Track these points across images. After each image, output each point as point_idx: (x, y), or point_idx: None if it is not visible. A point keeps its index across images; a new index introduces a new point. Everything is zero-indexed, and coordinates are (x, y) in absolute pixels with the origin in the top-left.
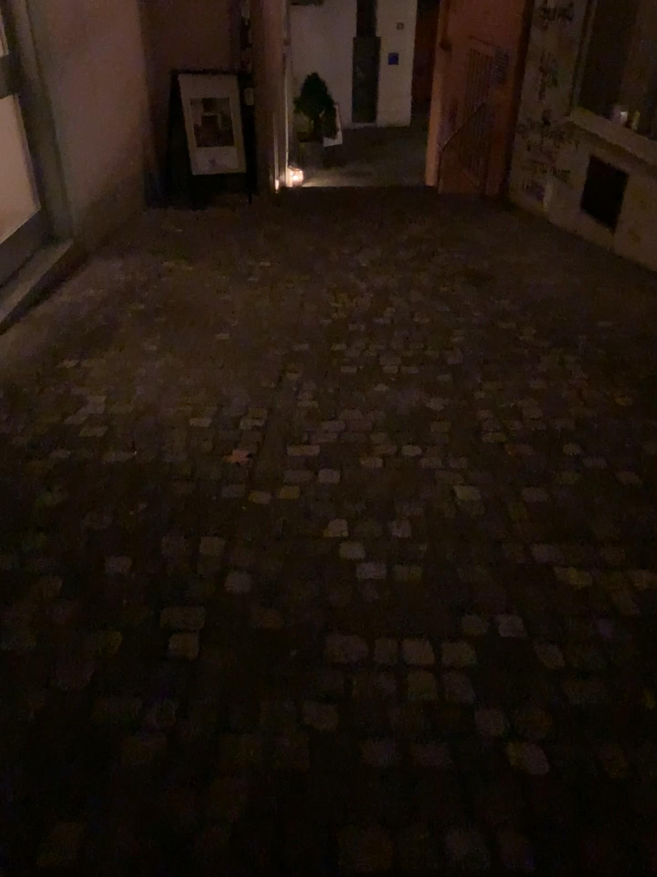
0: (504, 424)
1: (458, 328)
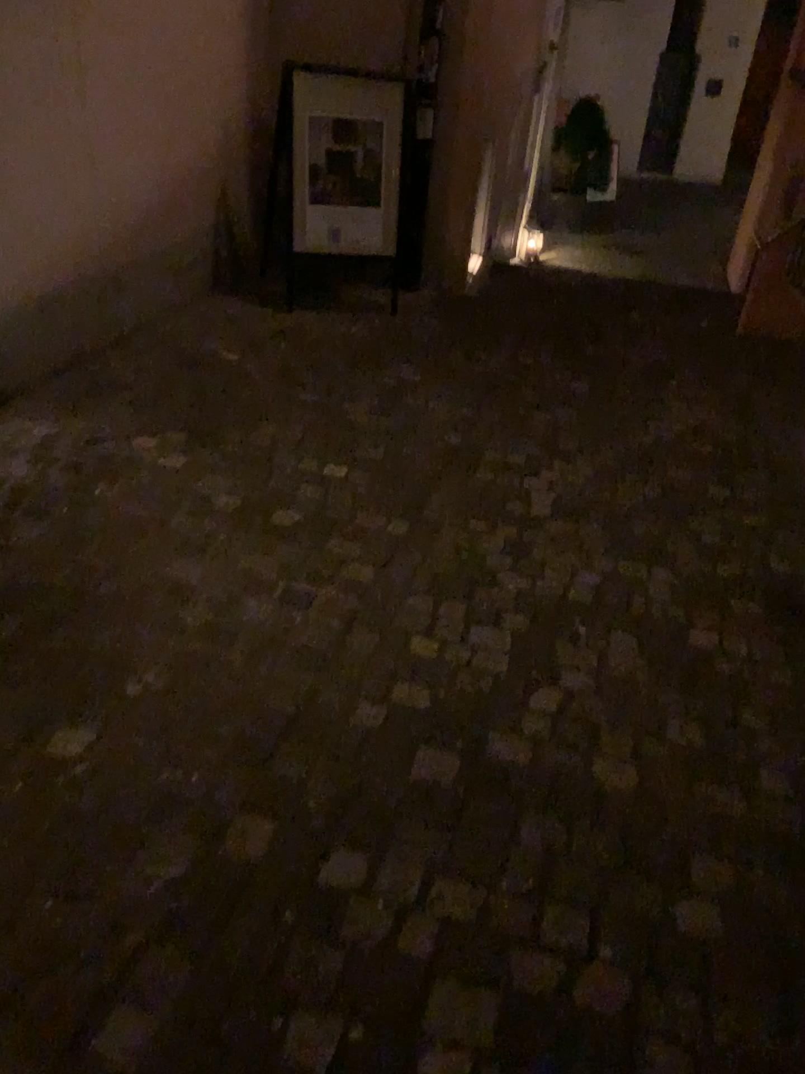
0: None
1: (706, 855)
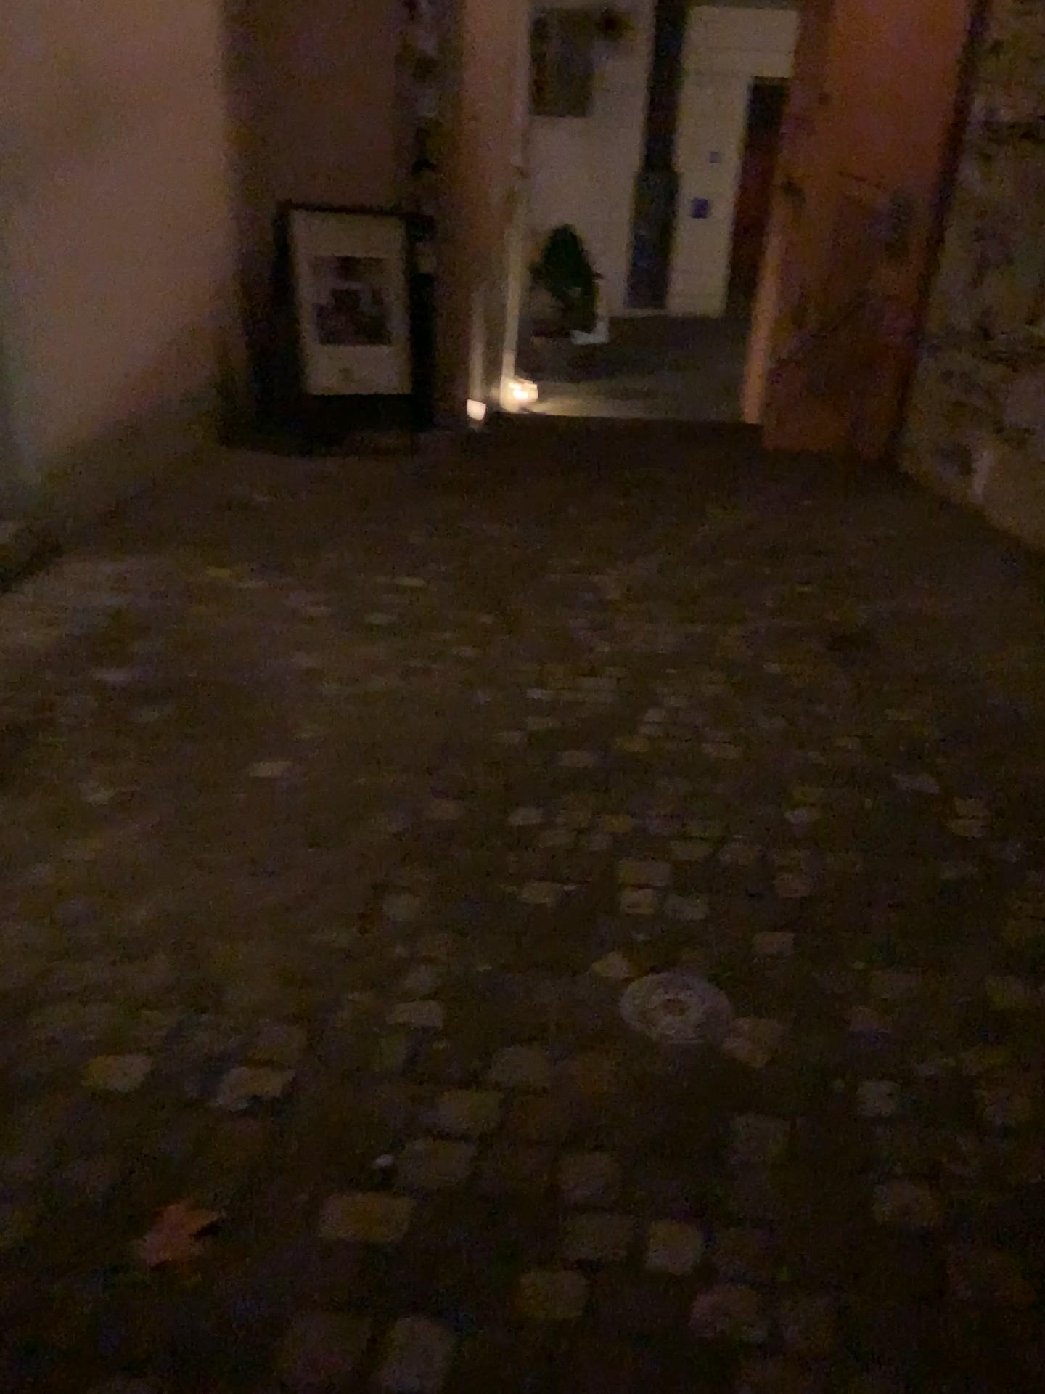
0: (929, 1152)
1: (803, 785)
